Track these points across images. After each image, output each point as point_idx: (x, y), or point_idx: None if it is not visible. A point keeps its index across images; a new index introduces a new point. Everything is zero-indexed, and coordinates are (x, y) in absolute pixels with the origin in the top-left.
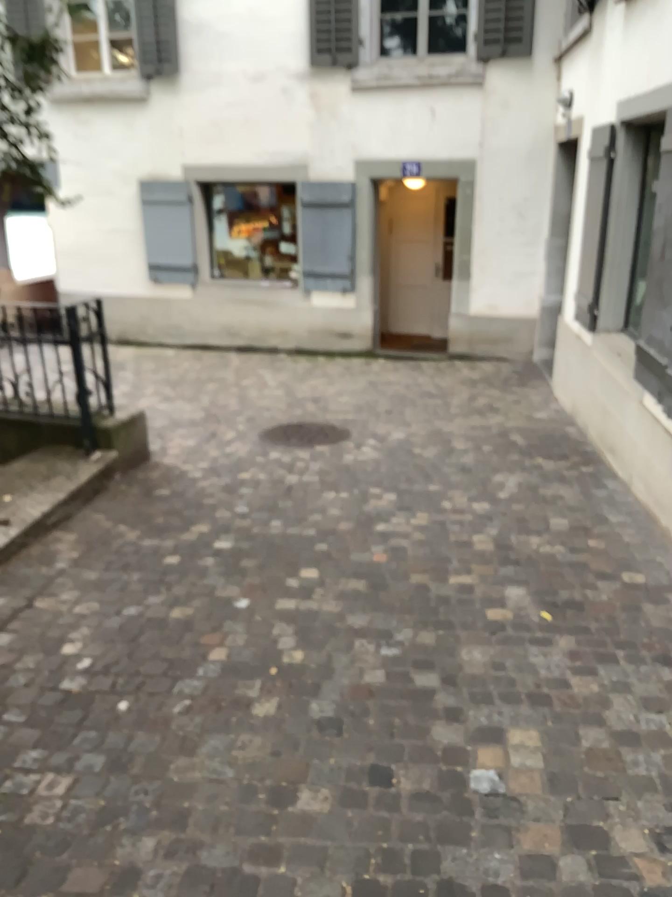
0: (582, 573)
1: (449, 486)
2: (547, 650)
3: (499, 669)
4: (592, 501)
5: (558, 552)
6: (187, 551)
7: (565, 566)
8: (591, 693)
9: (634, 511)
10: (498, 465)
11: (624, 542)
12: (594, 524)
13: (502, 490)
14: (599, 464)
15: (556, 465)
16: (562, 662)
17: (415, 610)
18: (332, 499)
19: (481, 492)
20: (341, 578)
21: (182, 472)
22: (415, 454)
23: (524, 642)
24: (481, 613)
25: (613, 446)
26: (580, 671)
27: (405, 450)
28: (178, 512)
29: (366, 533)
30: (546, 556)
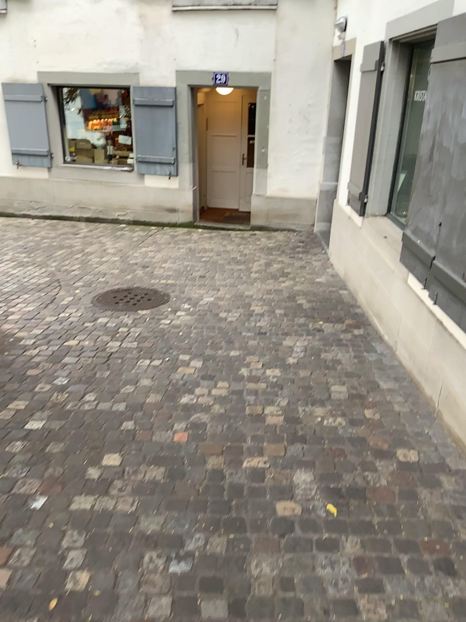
0: (361, 451)
1: (247, 352)
2: (334, 557)
3: (288, 589)
4: (365, 365)
5: (340, 425)
6: (1, 432)
7: (347, 442)
8: (381, 621)
9: (400, 375)
10: (287, 329)
11: (395, 411)
12: (368, 391)
13: (291, 355)
14: (369, 326)
15: (334, 327)
16: (350, 577)
17: (209, 504)
18: (145, 367)
19: (273, 357)
20: (142, 463)
21: (17, 340)
22: (220, 317)
23: (311, 547)
24: (271, 506)
25: (380, 312)
26: (368, 587)
27: (212, 314)
28: (3, 384)
29: (172, 406)
30: (329, 429)
